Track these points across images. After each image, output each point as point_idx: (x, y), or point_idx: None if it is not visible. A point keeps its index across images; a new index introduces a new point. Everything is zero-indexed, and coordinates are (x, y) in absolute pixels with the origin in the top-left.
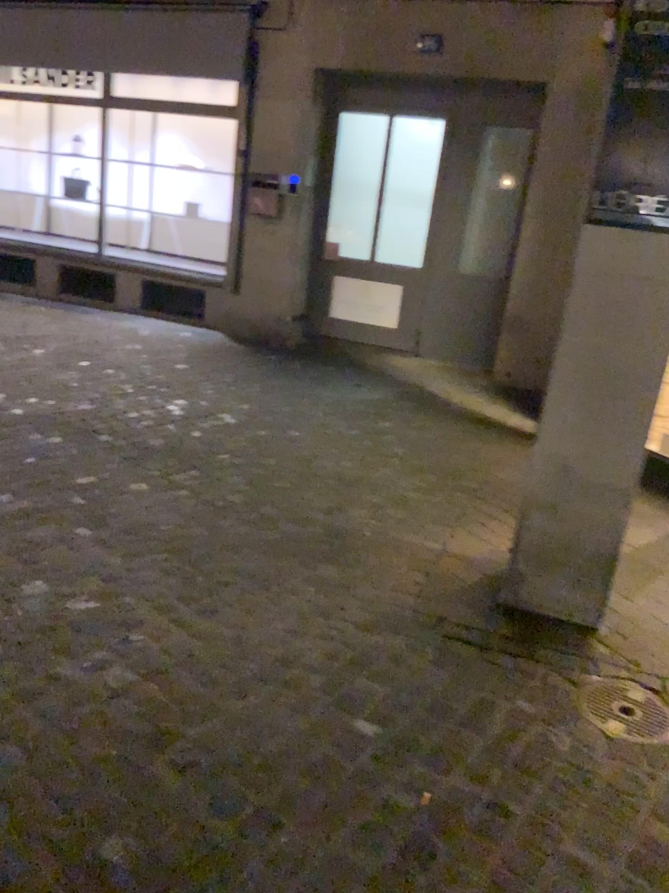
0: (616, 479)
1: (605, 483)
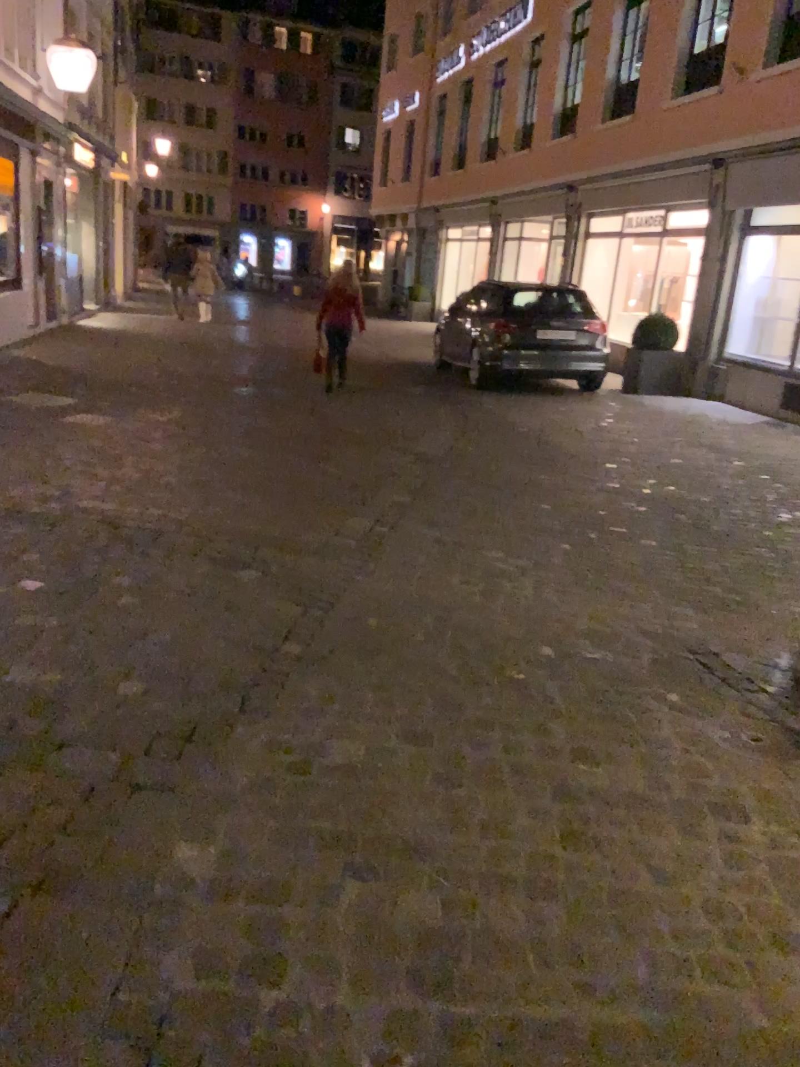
0: None
1: None
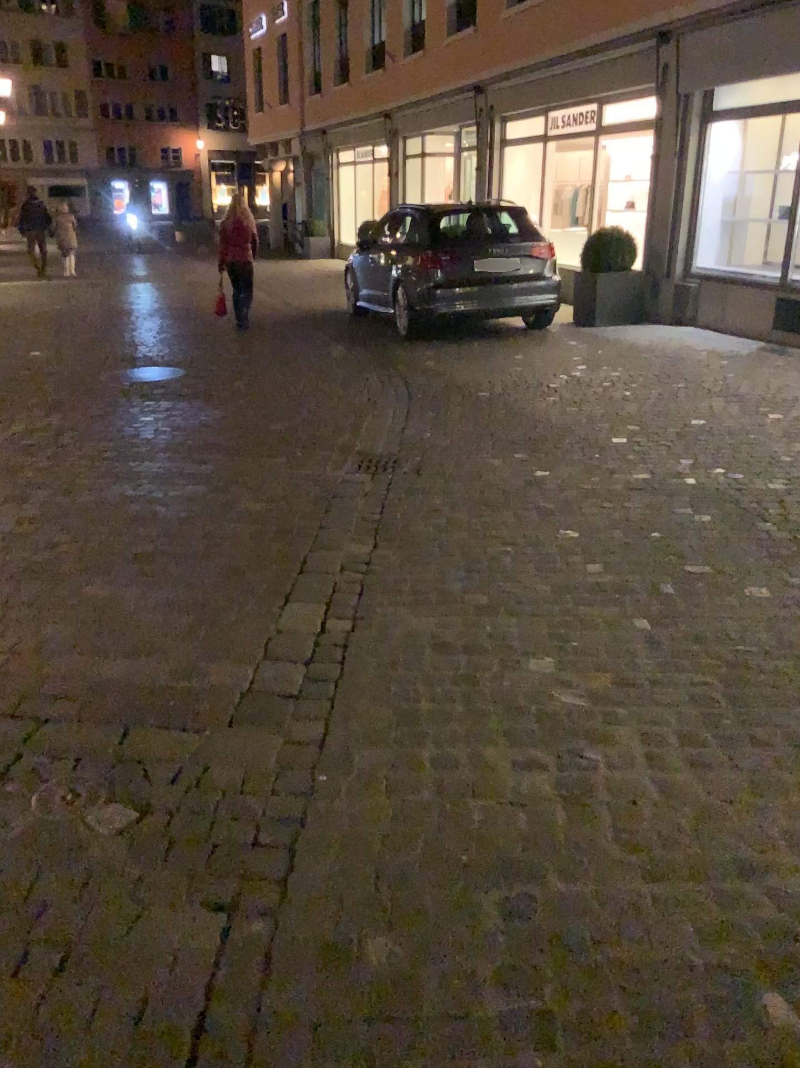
0: None
1: None
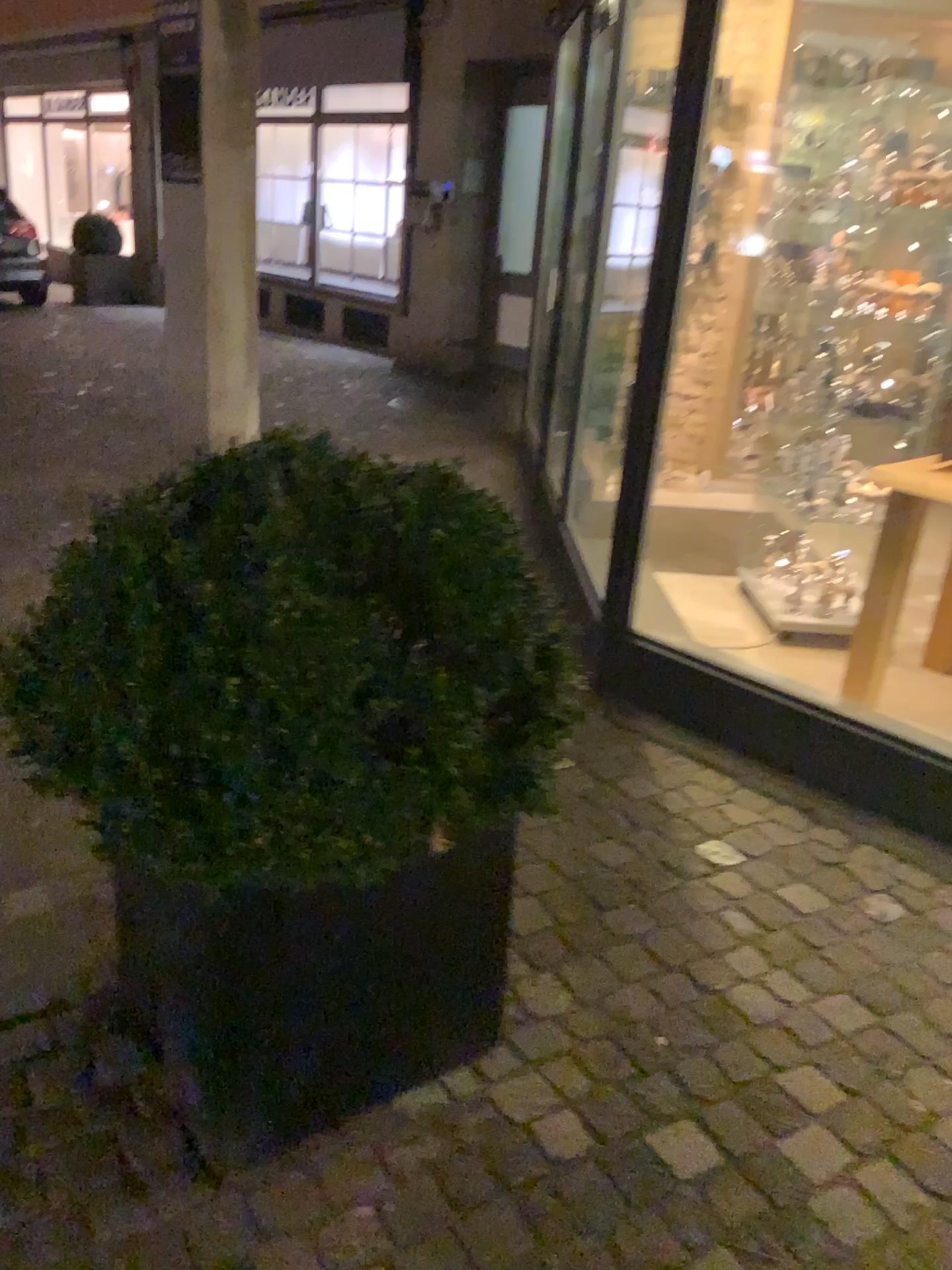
0: (206, 383)
1: (199, 386)
